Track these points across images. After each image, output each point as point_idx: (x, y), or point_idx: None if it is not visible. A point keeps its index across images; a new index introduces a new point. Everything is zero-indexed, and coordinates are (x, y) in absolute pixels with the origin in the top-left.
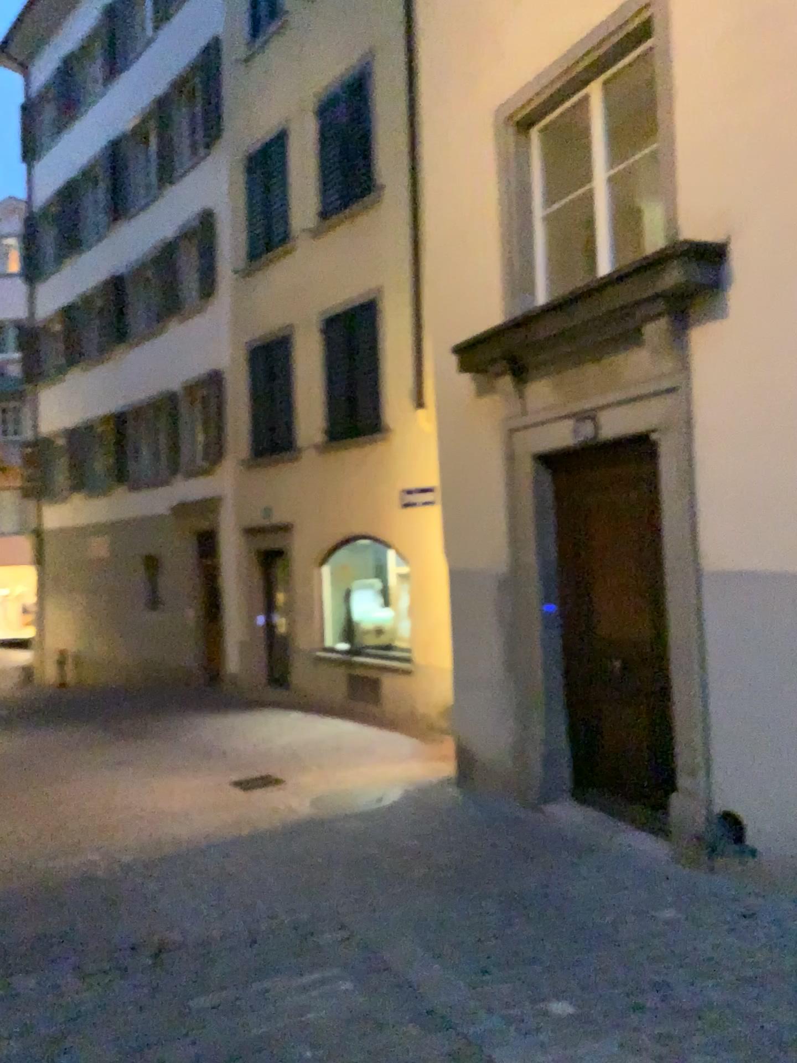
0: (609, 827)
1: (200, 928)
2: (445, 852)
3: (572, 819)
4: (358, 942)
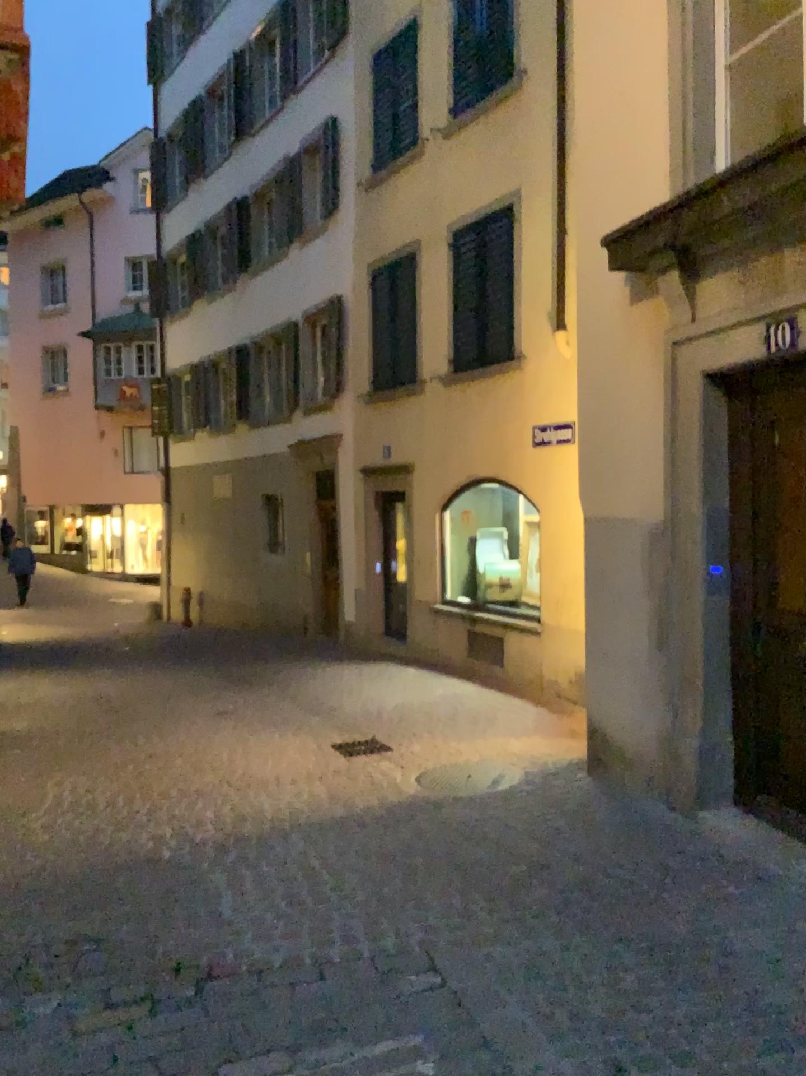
0: (784, 851)
1: (256, 953)
2: (571, 868)
3: (734, 834)
4: (449, 1003)
